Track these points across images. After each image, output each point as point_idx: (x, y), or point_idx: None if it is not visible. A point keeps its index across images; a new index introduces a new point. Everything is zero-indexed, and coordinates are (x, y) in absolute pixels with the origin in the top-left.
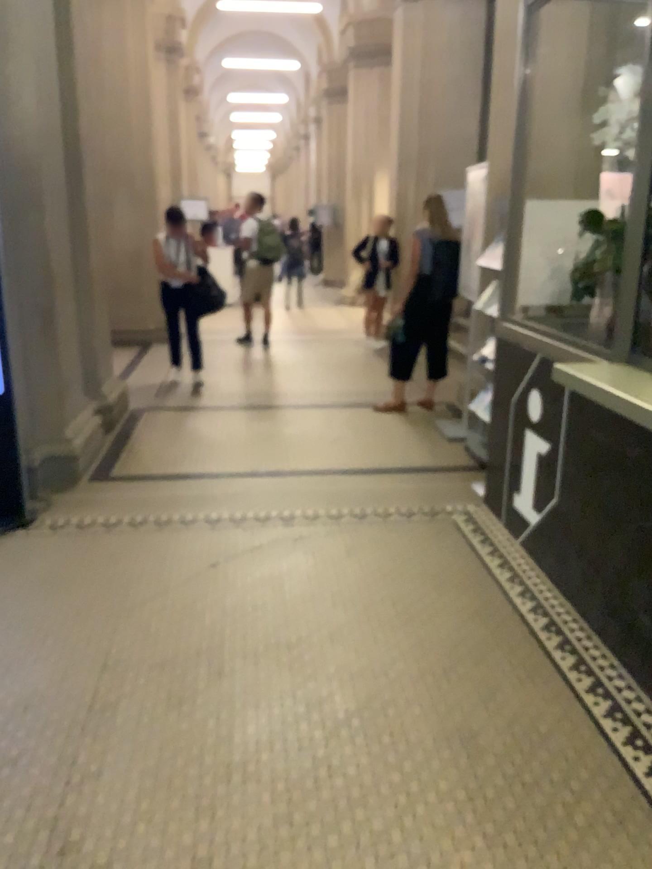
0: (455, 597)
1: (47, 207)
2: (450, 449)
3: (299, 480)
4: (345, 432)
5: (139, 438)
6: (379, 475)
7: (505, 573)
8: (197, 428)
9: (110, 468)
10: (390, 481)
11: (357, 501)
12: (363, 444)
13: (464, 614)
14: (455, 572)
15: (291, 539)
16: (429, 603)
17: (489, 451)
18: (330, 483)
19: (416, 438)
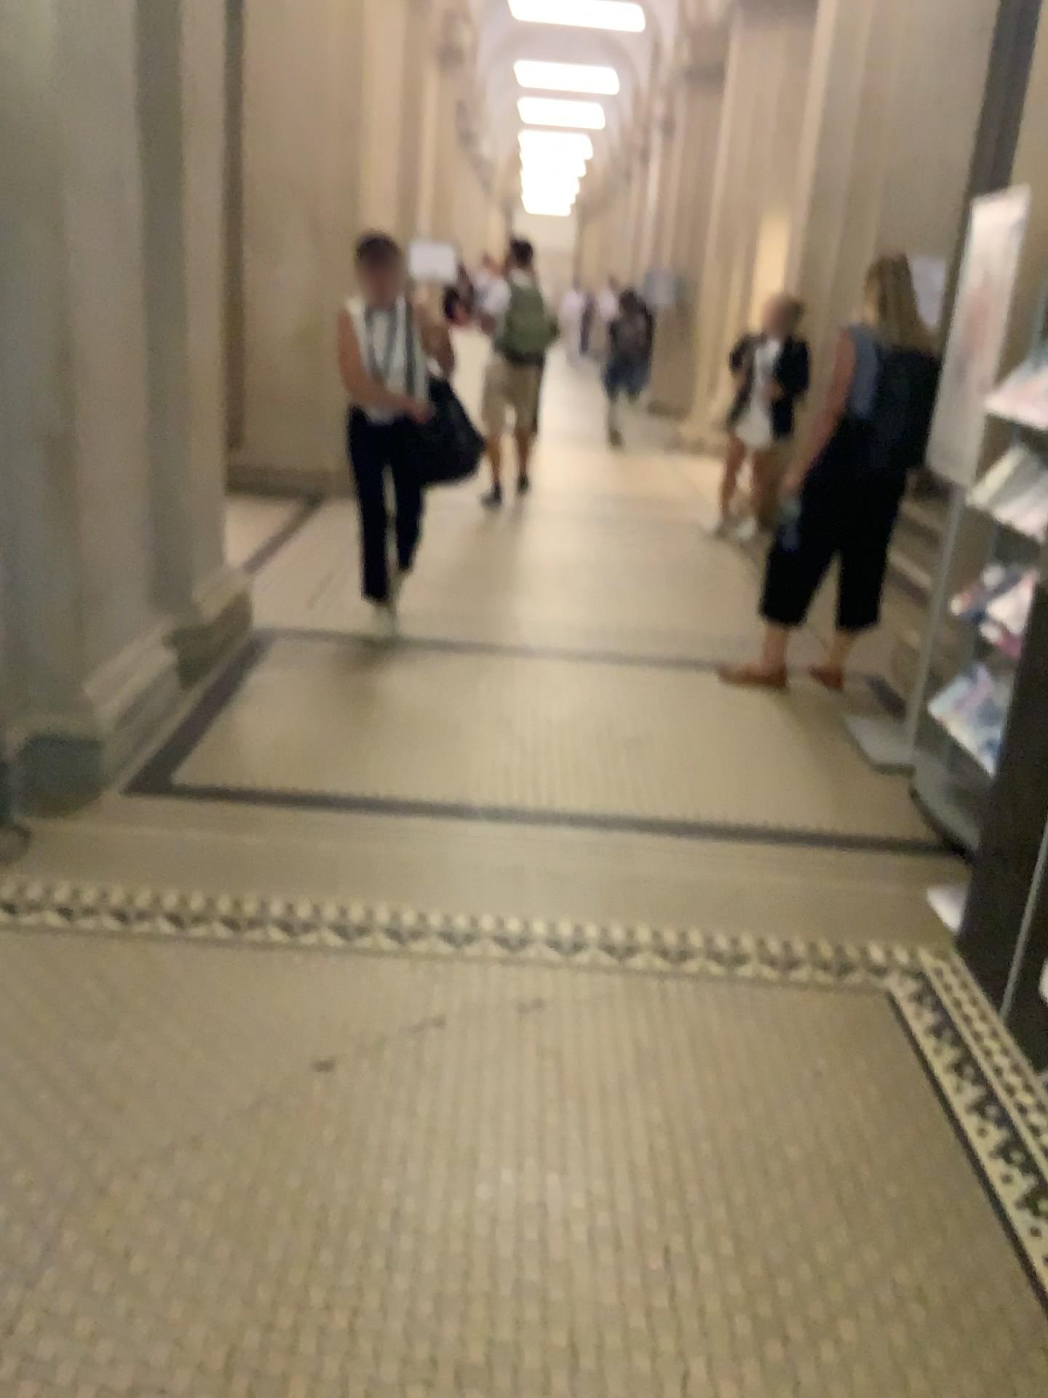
0: (897, 1254)
1: (73, 212)
2: (878, 789)
3: (555, 837)
4: (662, 724)
5: (251, 699)
6: (723, 841)
7: (1023, 1182)
8: (369, 688)
9: (175, 766)
10: (749, 861)
11: (673, 910)
12: (696, 757)
13: (925, 1322)
14: (896, 1159)
15: (515, 1005)
16: (832, 1265)
17: (979, 830)
18: (619, 854)
19: (805, 756)
